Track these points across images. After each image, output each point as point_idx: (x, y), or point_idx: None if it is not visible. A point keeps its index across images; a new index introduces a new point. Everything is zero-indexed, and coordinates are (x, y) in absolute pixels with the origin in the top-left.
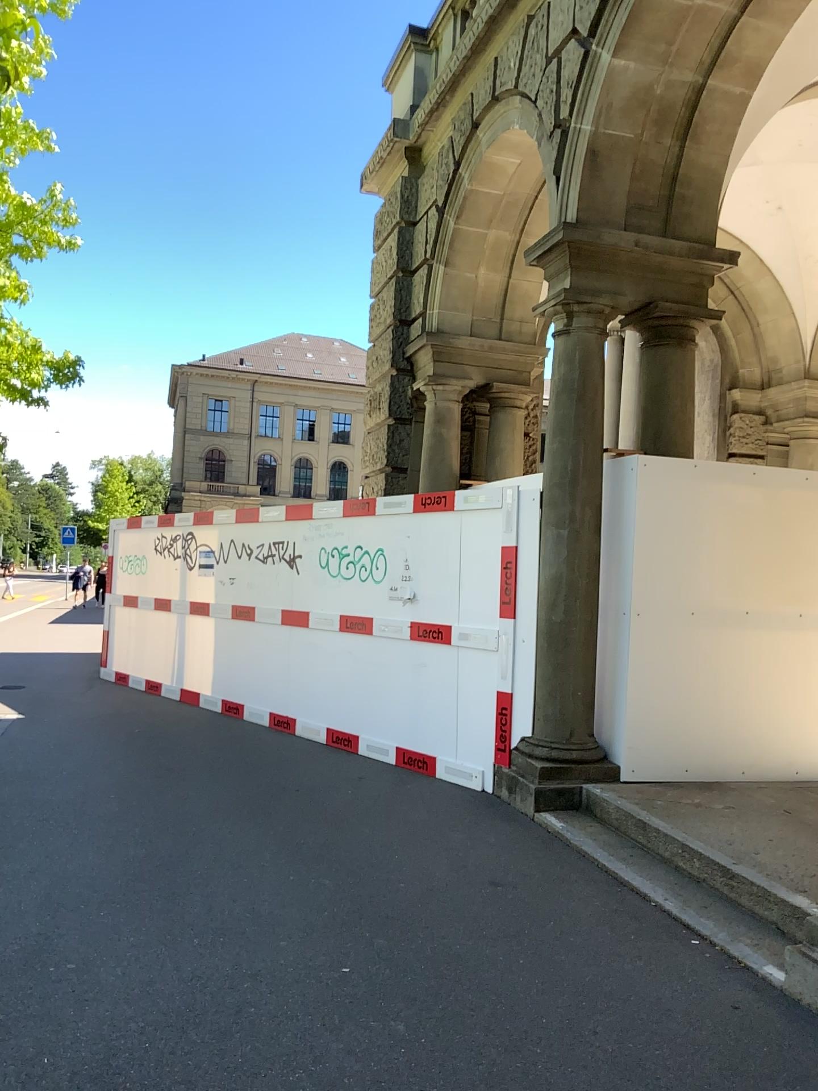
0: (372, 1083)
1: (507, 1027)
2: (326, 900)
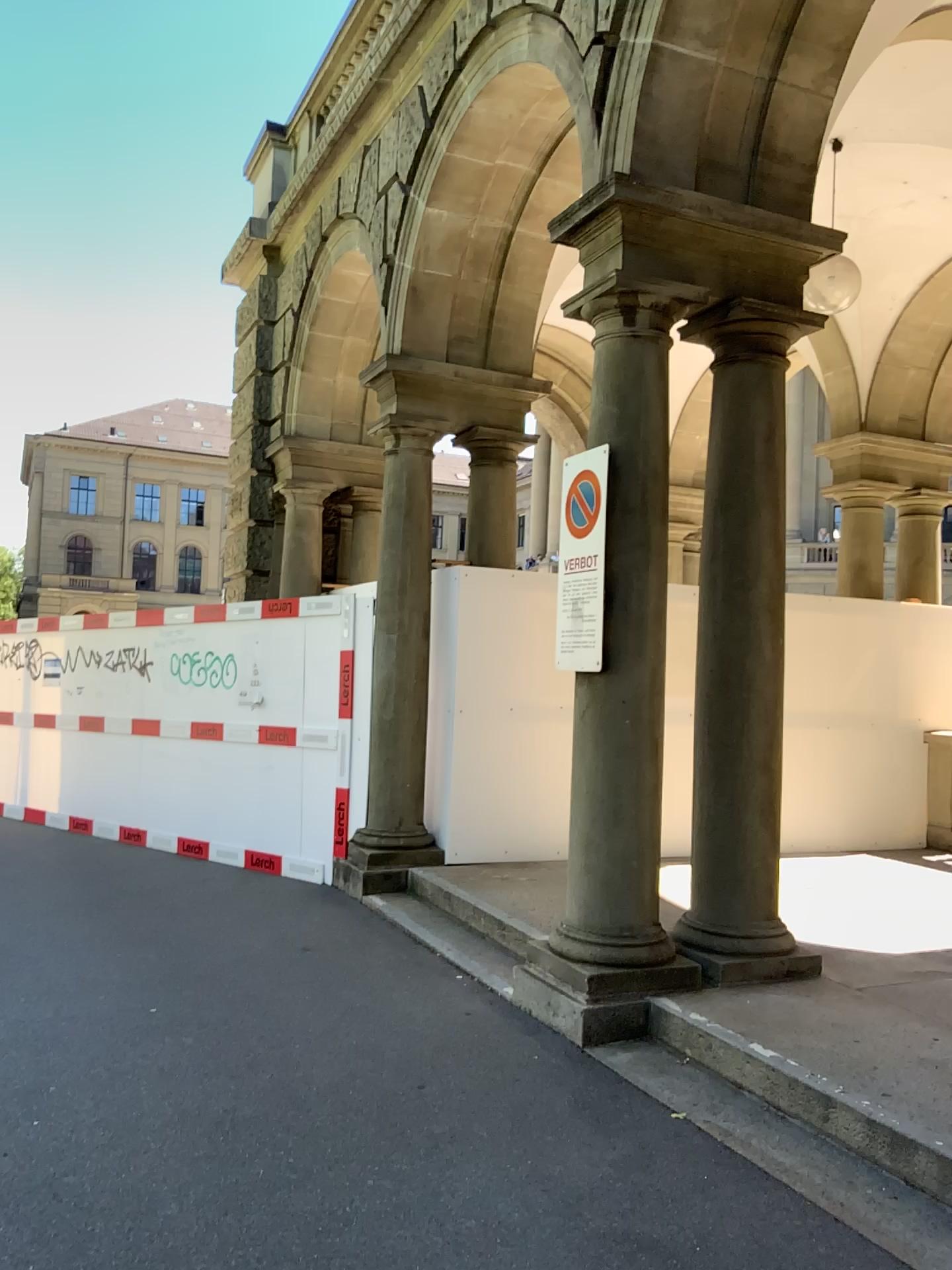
0: (160, 1071)
1: (279, 1036)
2: (149, 967)
